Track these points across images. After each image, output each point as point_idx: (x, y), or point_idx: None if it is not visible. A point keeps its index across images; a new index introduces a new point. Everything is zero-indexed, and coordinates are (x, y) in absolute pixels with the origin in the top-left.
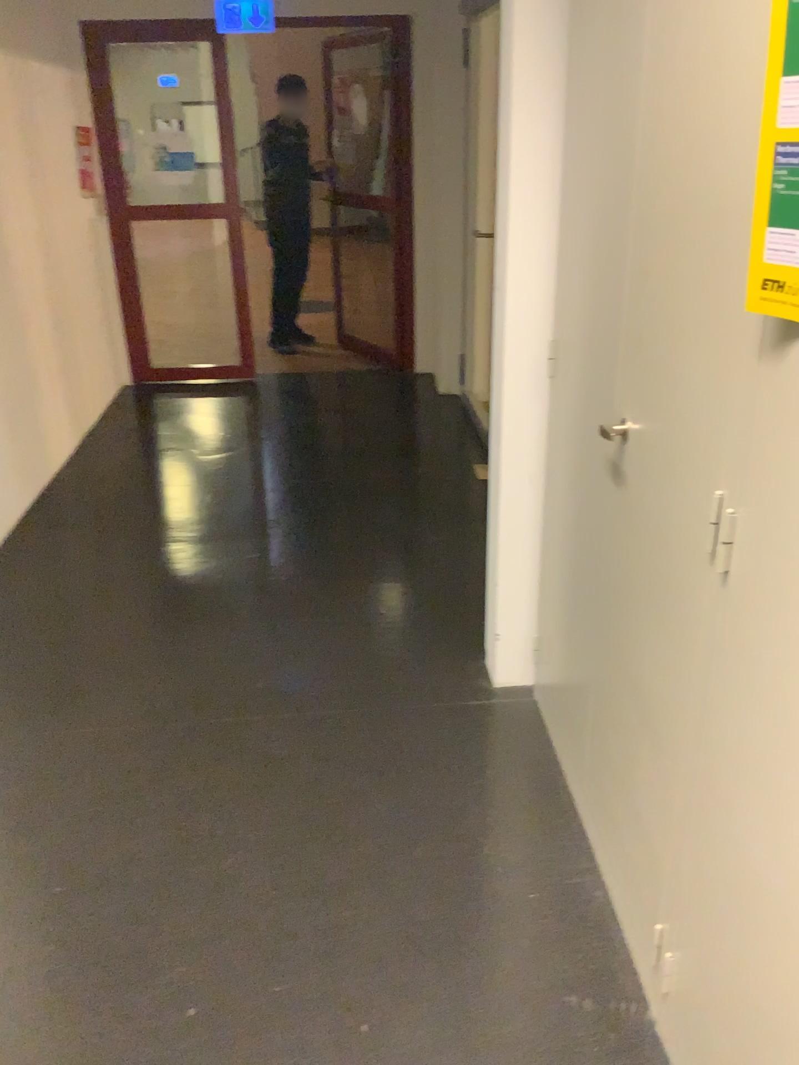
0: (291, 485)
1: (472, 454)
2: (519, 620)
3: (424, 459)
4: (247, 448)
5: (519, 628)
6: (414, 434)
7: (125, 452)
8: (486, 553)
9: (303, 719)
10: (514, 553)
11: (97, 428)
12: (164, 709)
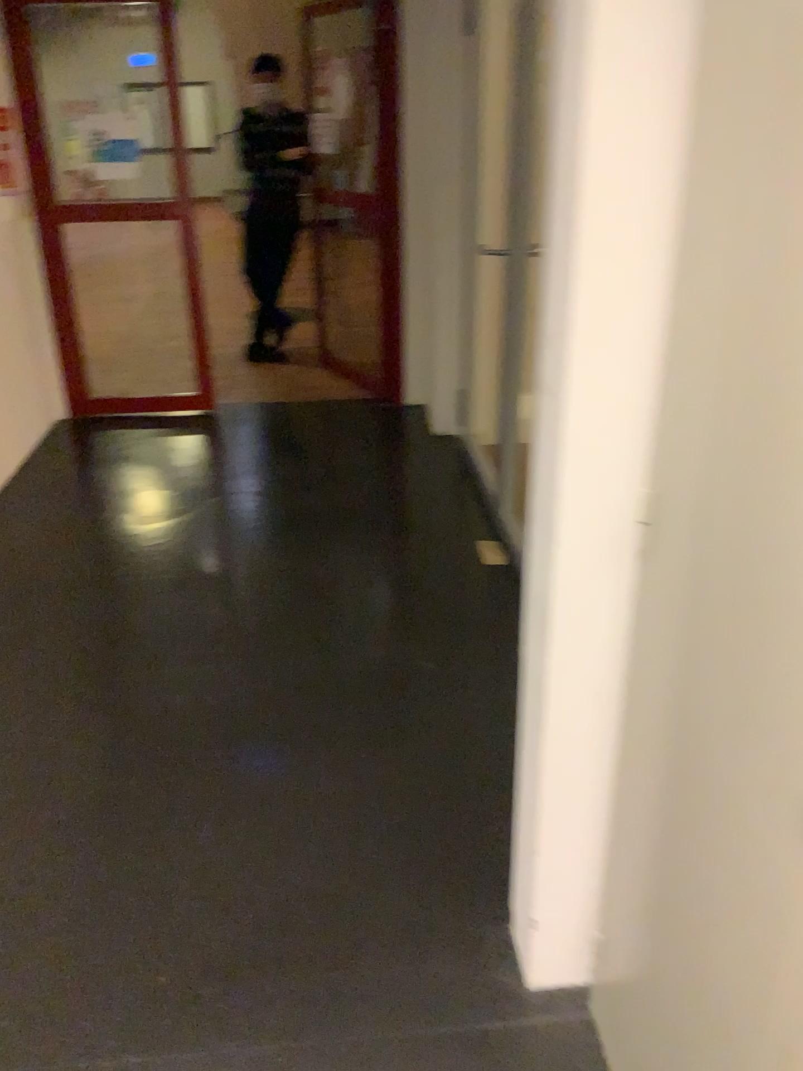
0: (245, 576)
1: (475, 530)
2: (568, 902)
3: (415, 535)
4: (194, 514)
5: (565, 910)
6: (403, 497)
7: (41, 518)
8: (499, 695)
9: (223, 1062)
10: (562, 809)
11: (11, 482)
12: (5, 1033)
